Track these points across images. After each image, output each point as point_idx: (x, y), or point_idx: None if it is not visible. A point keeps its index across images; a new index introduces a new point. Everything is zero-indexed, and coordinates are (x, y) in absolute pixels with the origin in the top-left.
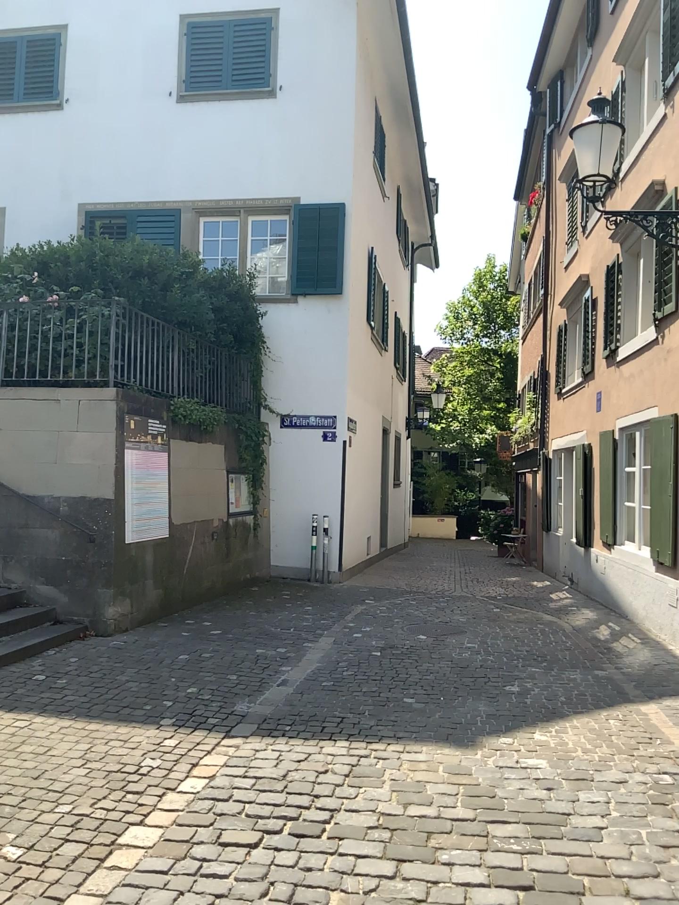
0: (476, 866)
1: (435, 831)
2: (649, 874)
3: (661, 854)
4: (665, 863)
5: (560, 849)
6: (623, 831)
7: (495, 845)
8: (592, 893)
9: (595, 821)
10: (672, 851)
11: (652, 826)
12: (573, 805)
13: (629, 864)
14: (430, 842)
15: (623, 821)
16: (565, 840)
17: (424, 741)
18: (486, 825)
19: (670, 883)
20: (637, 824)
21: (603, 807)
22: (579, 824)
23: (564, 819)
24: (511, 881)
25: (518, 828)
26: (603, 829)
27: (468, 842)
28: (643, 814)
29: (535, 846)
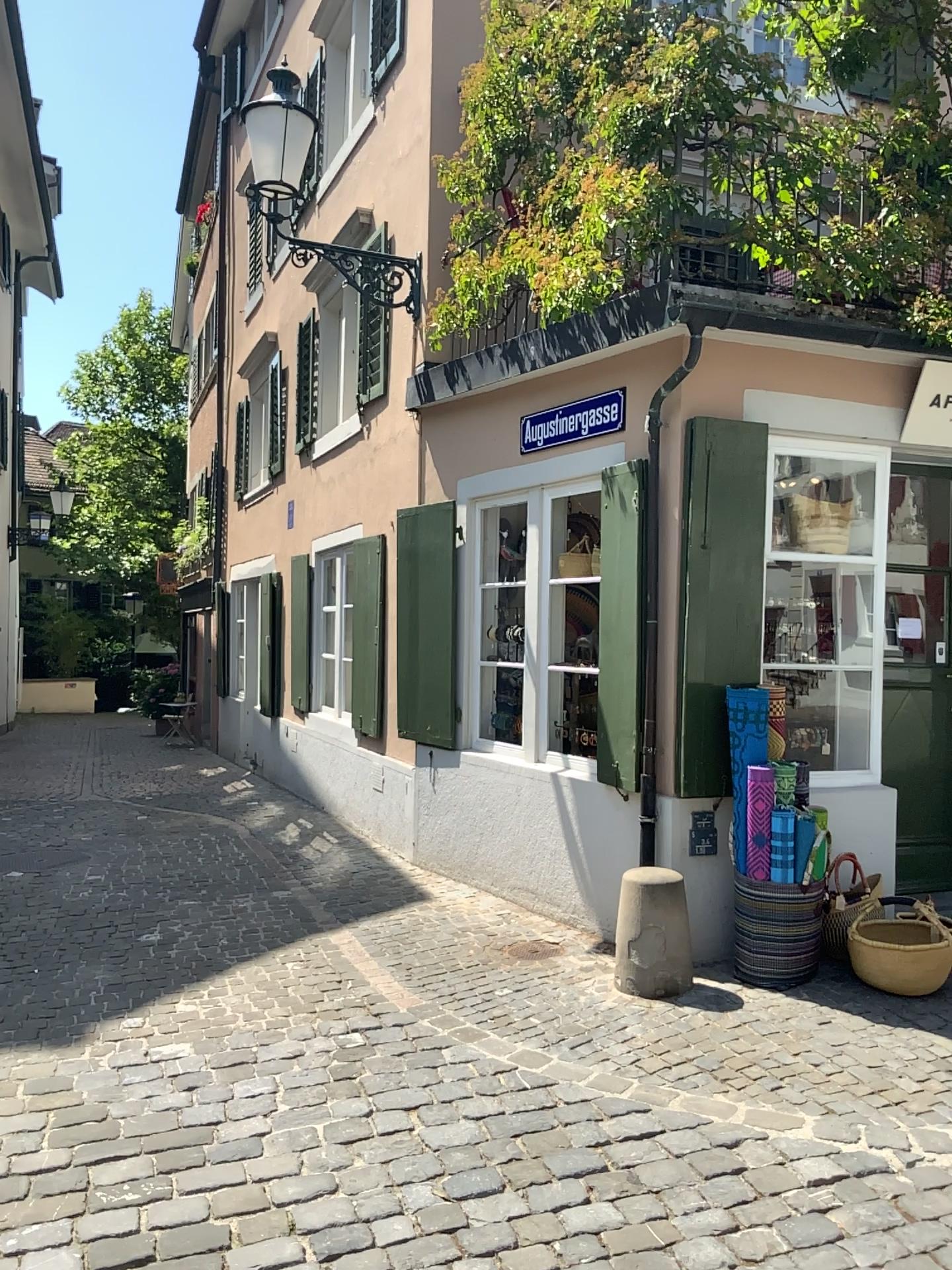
0: (63, 1248)
1: None
2: (323, 1190)
3: (341, 1154)
4: (346, 1167)
5: (201, 1183)
6: (293, 1131)
7: (98, 1203)
8: (241, 1242)
9: (256, 1125)
10: (356, 1146)
11: (333, 1114)
12: (226, 1106)
13: (298, 1182)
14: None
15: (294, 1117)
16: (209, 1165)
17: None
18: (87, 1171)
19: (351, 1196)
20: (313, 1116)
21: (269, 1100)
22: (231, 1136)
23: (211, 1131)
24: (117, 1258)
25: (138, 1164)
26: (265, 1134)
27: (53, 1209)
28: (323, 1099)
29: (162, 1187)
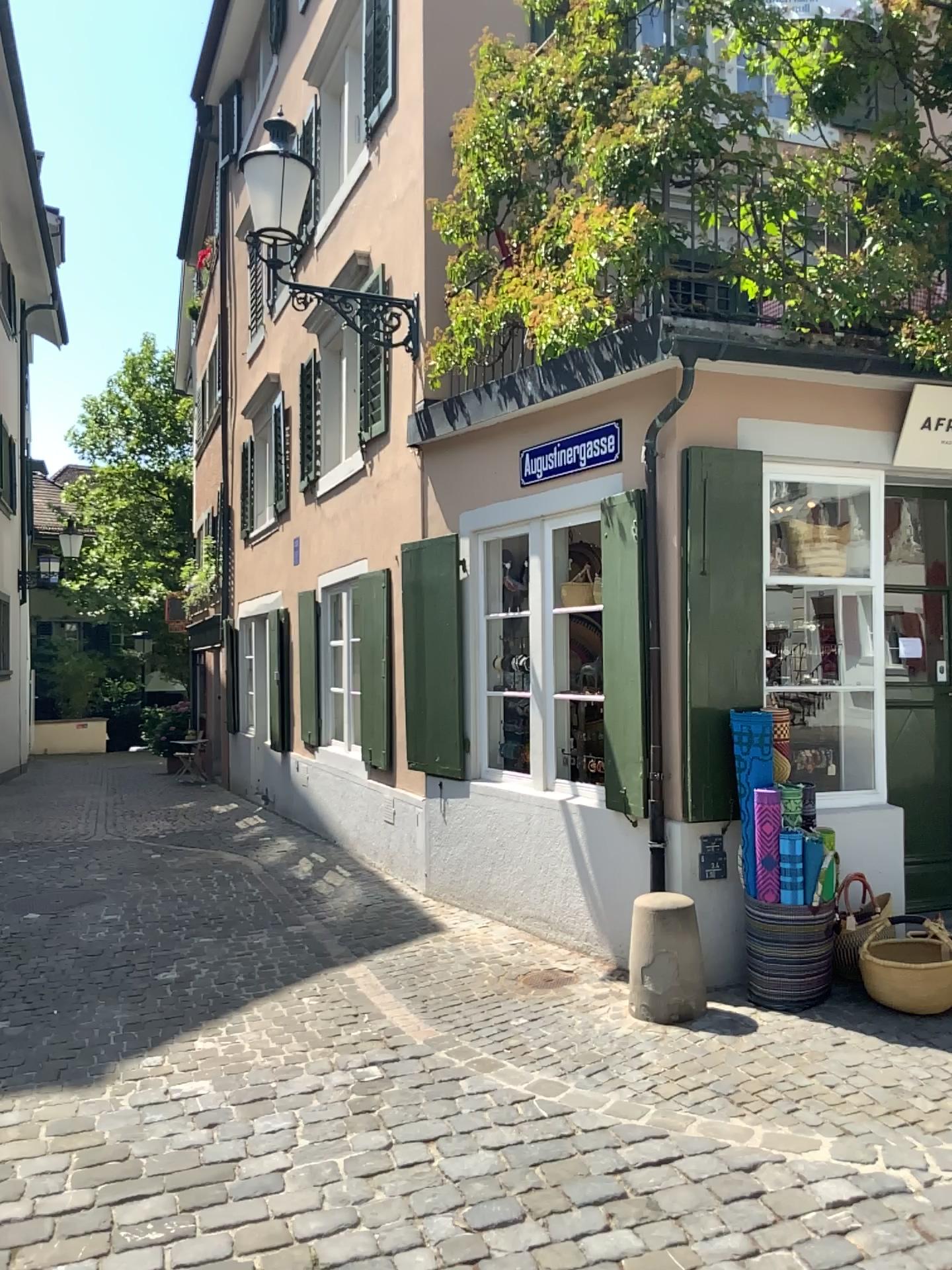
0: None
1: (21, 1245)
2: (344, 1223)
3: (362, 1187)
4: (367, 1200)
5: (222, 1219)
6: (313, 1166)
7: (121, 1242)
8: None
9: (276, 1161)
10: (376, 1179)
11: (352, 1147)
12: (246, 1142)
13: (319, 1216)
14: (10, 1268)
15: (314, 1151)
16: (231, 1202)
17: (17, 1090)
18: (109, 1211)
19: (372, 1229)
20: (333, 1150)
21: (288, 1135)
22: (252, 1171)
23: (231, 1168)
24: None
25: (159, 1202)
26: (285, 1169)
27: (77, 1249)
28: (342, 1133)
29: (184, 1225)
